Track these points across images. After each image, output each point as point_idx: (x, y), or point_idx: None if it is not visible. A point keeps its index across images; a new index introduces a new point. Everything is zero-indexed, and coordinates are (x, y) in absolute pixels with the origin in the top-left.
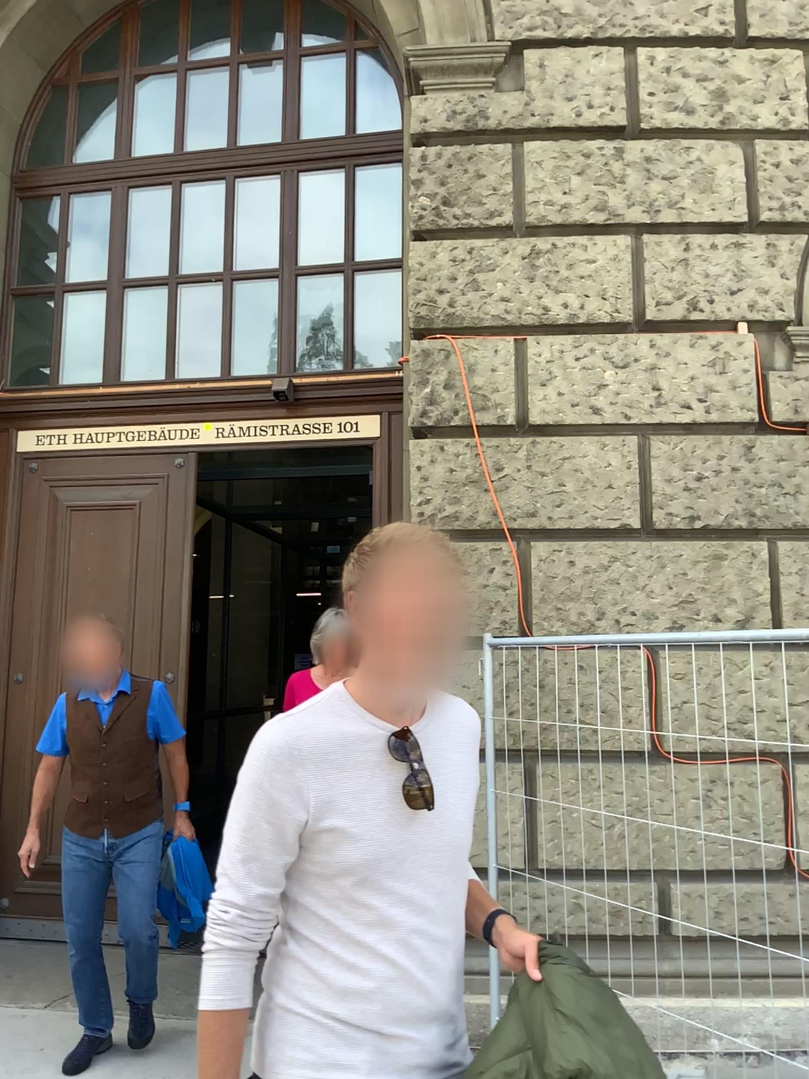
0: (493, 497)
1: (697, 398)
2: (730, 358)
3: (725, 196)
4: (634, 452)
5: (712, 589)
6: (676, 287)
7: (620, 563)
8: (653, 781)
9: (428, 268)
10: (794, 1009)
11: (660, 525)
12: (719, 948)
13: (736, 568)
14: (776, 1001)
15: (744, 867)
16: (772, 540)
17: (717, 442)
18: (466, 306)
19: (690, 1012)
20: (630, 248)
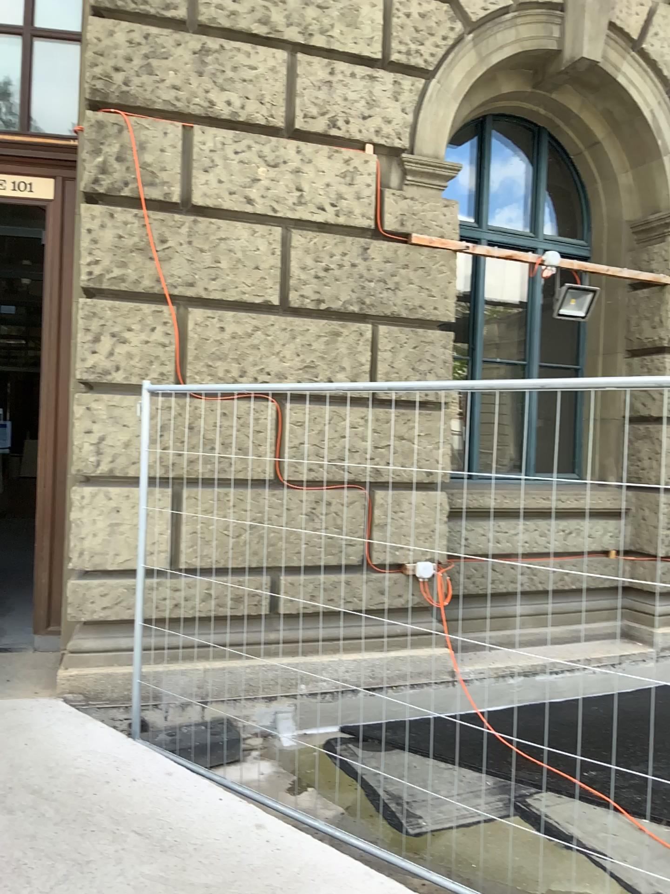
0: (157, 265)
1: (330, 202)
2: (358, 172)
3: (366, 32)
4: (277, 240)
5: (328, 357)
6: (322, 104)
7: (260, 331)
8: (272, 502)
9: (107, 45)
10: (359, 661)
11: (293, 302)
12: (310, 622)
13: (347, 342)
14: (346, 656)
15: (333, 564)
16: (375, 323)
17: (342, 240)
18: (142, 88)
19: (286, 667)
20: (288, 63)
